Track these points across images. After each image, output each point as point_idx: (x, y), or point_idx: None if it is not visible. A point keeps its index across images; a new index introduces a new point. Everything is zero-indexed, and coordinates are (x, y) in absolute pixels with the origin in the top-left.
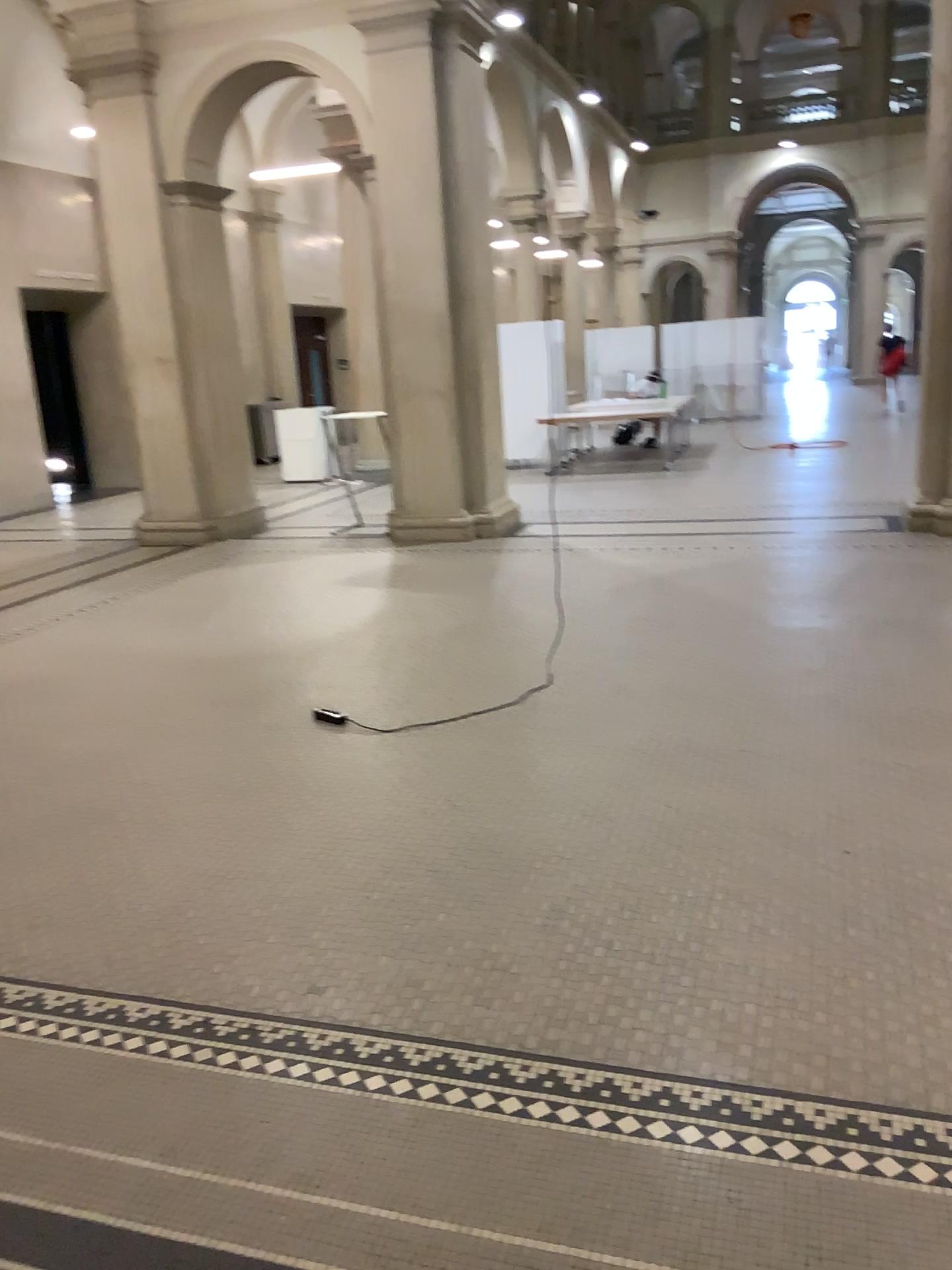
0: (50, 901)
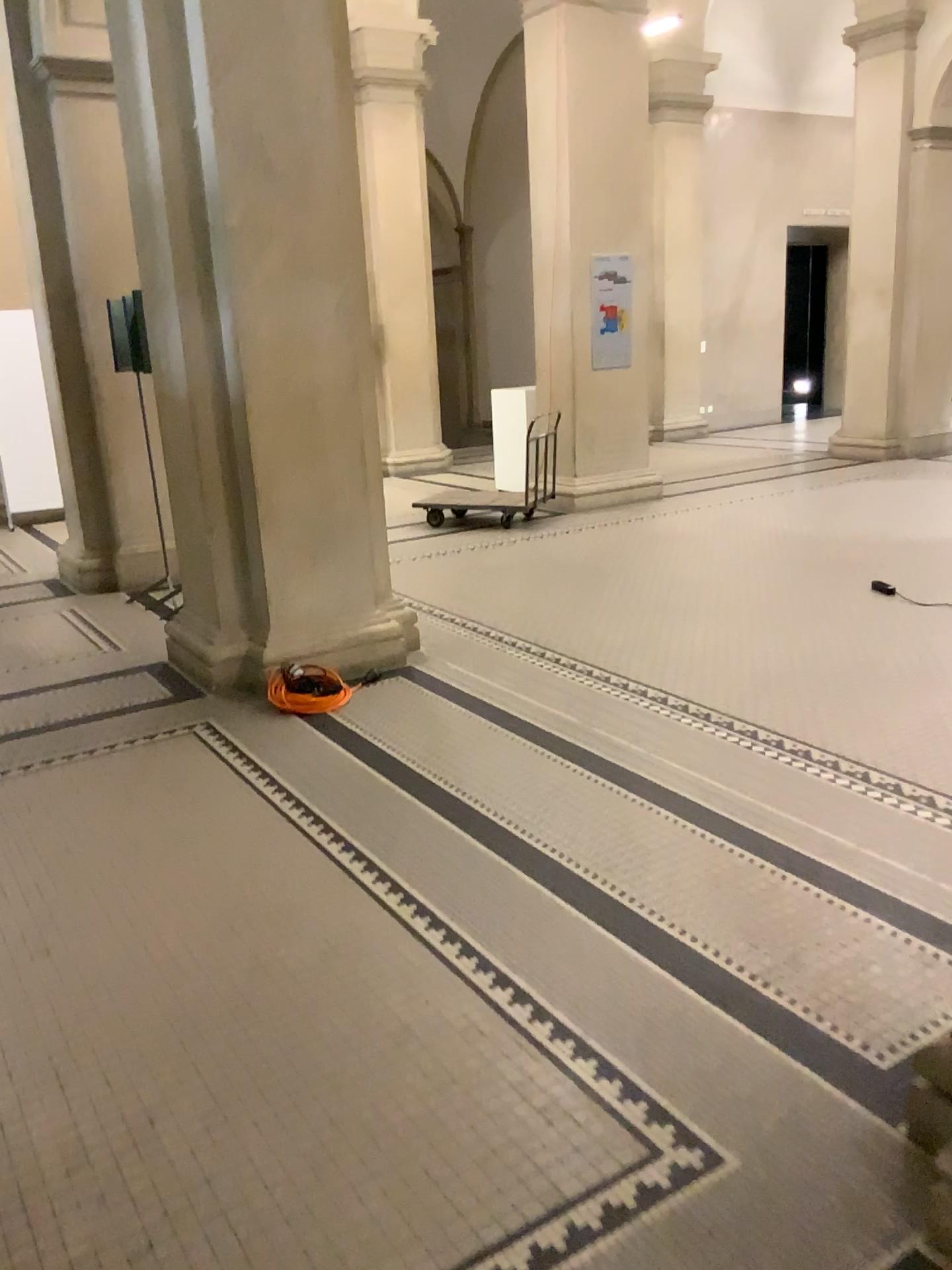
0: (645, 638)
